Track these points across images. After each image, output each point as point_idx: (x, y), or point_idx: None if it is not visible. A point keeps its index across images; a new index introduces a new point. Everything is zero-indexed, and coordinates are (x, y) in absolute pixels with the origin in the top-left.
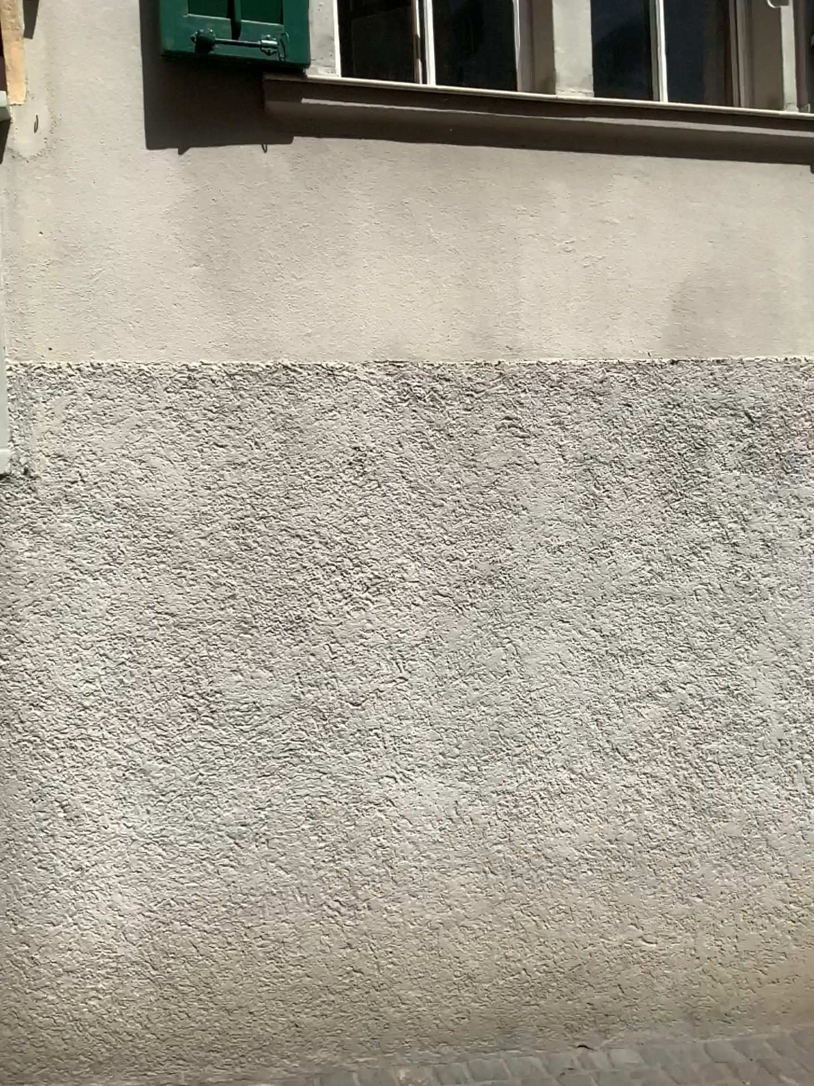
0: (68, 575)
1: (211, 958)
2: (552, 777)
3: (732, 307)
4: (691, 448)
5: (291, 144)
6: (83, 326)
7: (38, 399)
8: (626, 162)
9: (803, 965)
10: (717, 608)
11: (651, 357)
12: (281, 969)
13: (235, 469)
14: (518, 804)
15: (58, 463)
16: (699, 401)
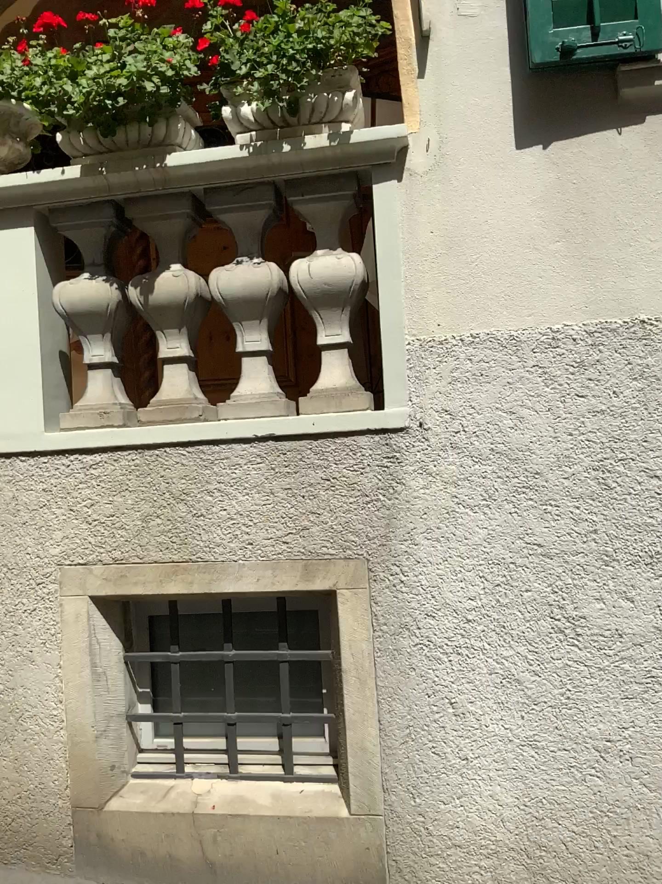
0: (455, 508)
1: (581, 857)
2: None
3: None
4: None
5: (643, 123)
6: (465, 303)
7: (431, 365)
8: None
9: None
10: None
11: None
12: (647, 881)
13: (596, 417)
14: None
15: (446, 416)
16: None
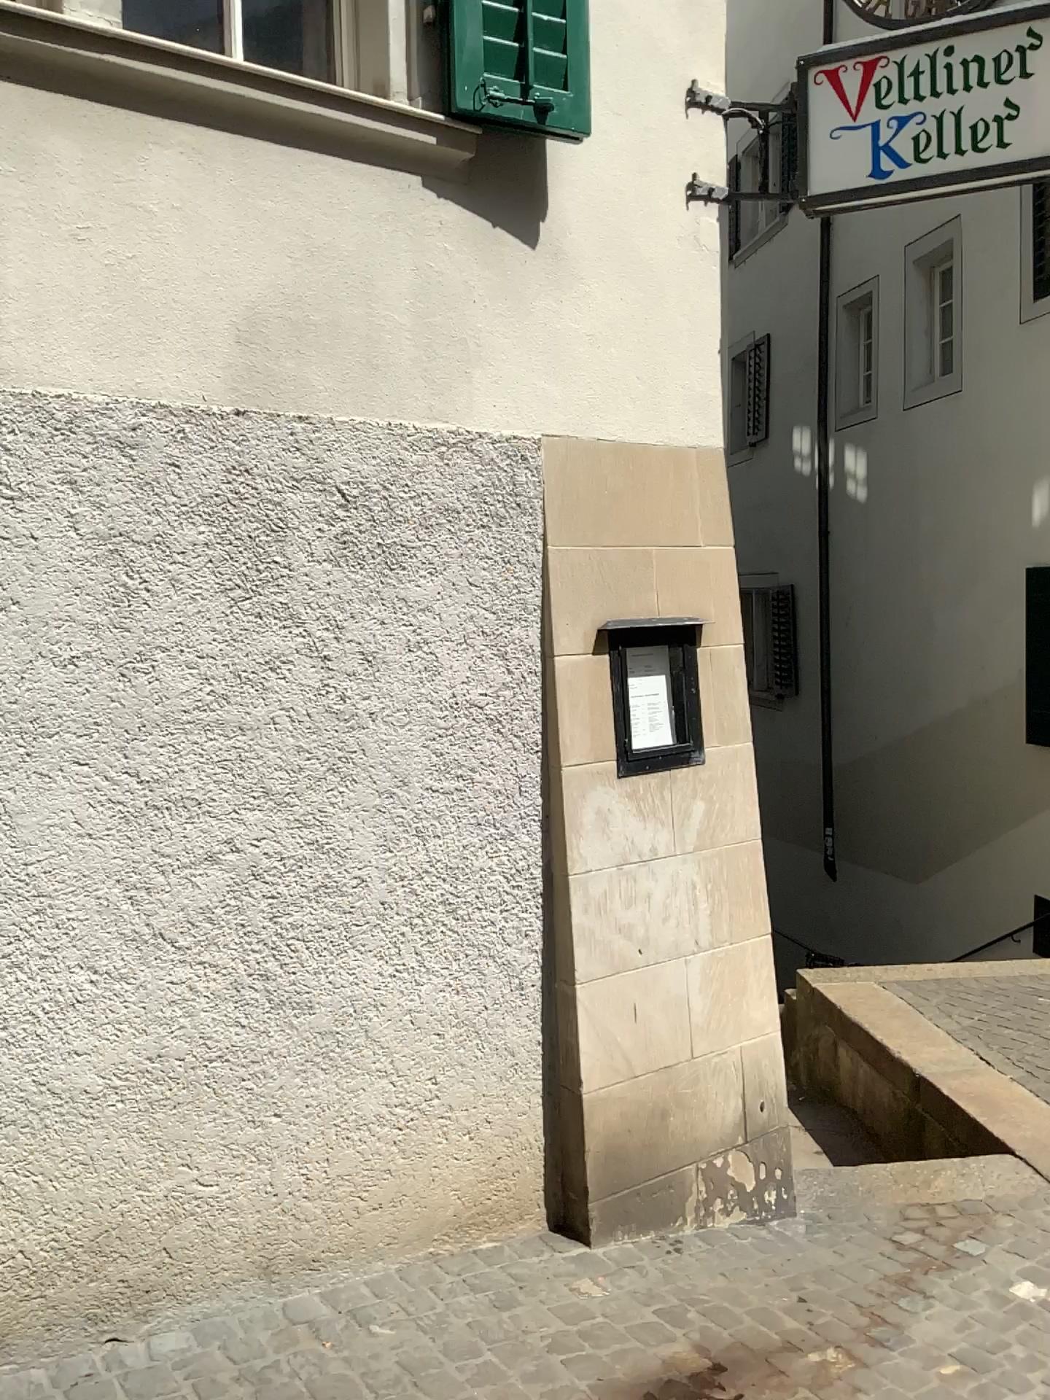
0: None
1: None
2: (62, 982)
3: (319, 347)
4: (264, 530)
5: None
6: None
7: None
8: (167, 127)
9: (412, 1182)
10: (301, 741)
11: (206, 401)
12: None
13: None
14: (7, 1025)
15: None
16: (275, 468)
